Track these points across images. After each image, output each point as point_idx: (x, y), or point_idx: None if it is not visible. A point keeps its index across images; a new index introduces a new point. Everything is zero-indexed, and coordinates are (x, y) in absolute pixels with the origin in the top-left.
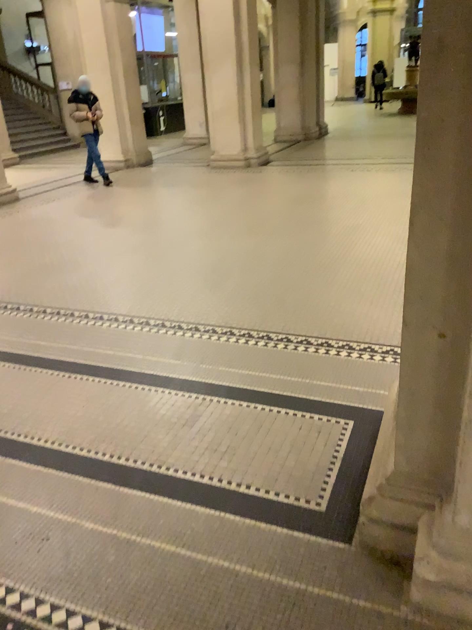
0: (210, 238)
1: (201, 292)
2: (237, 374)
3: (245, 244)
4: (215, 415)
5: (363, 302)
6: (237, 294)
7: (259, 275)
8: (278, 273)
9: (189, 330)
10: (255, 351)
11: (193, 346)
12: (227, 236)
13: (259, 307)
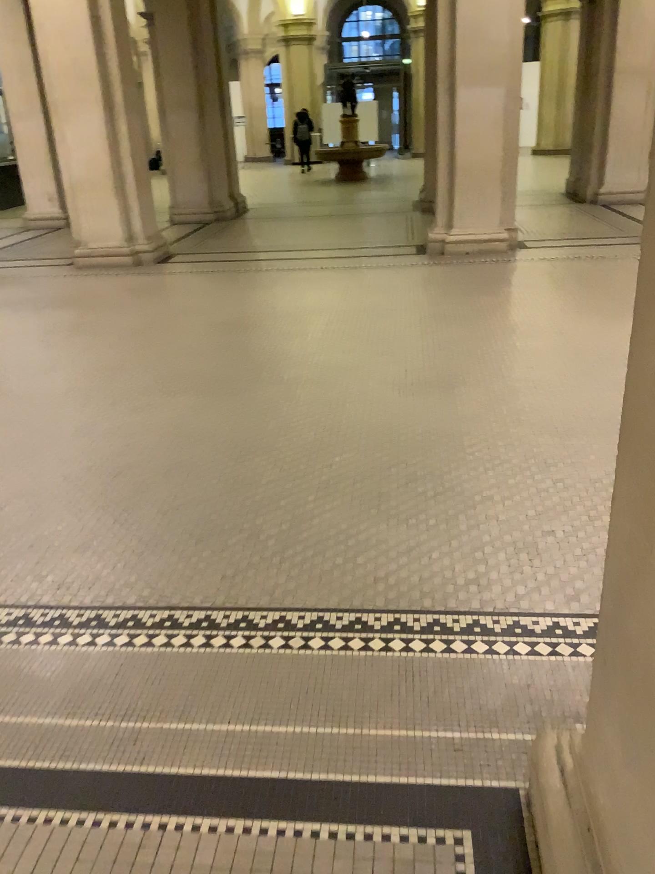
0: (97, 406)
1: (96, 525)
2: (202, 732)
3: (160, 414)
4: (176, 870)
5: (389, 518)
6: (165, 523)
7: (197, 475)
8: (230, 467)
9: (84, 623)
10: (227, 663)
11: (98, 668)
12: (127, 400)
13: (212, 551)
